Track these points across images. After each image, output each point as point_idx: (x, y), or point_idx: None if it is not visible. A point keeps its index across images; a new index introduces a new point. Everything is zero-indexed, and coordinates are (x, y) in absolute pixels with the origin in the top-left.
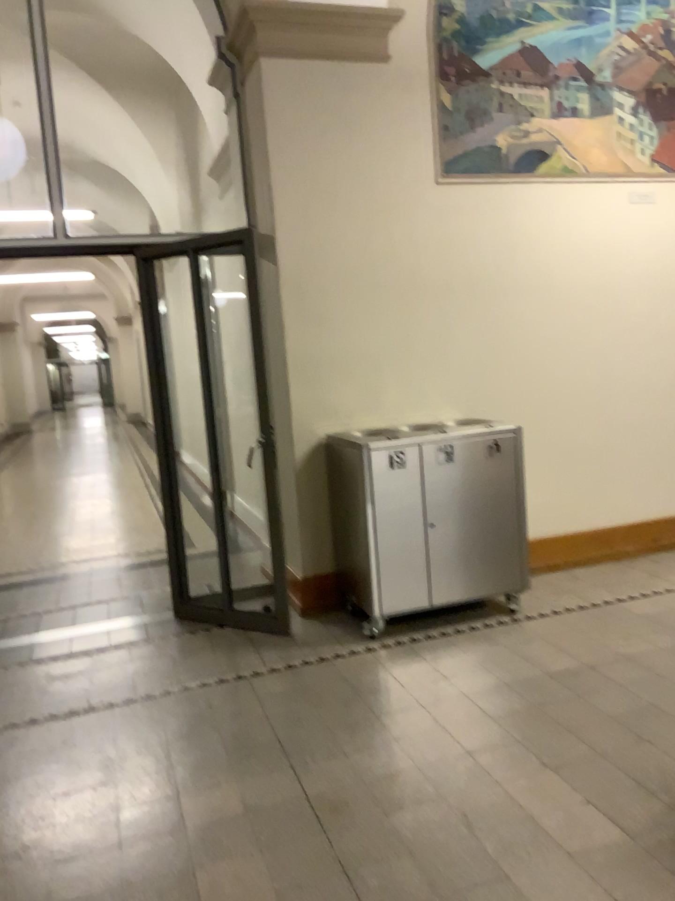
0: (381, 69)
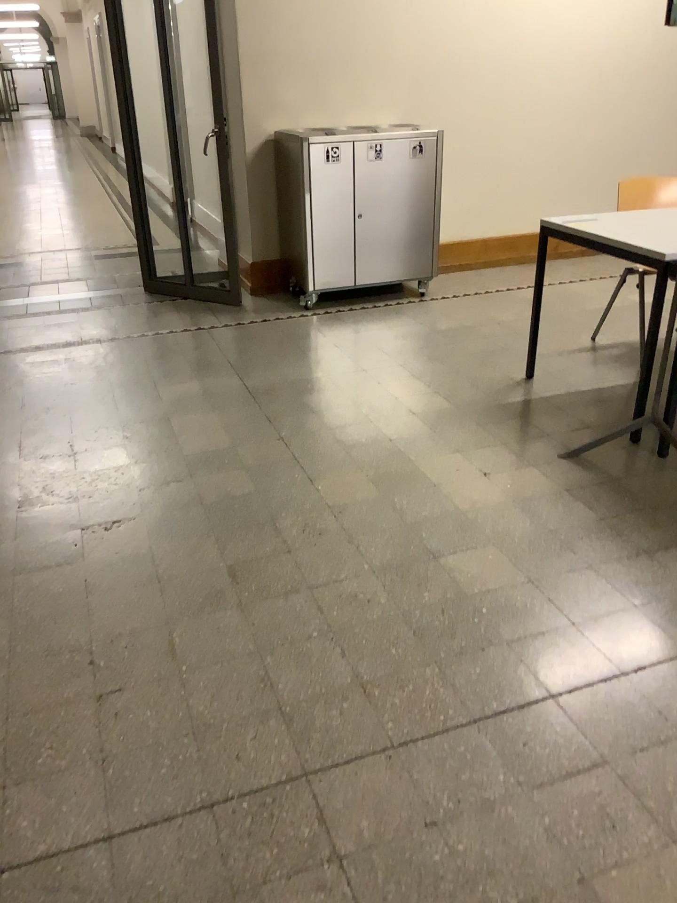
0: None
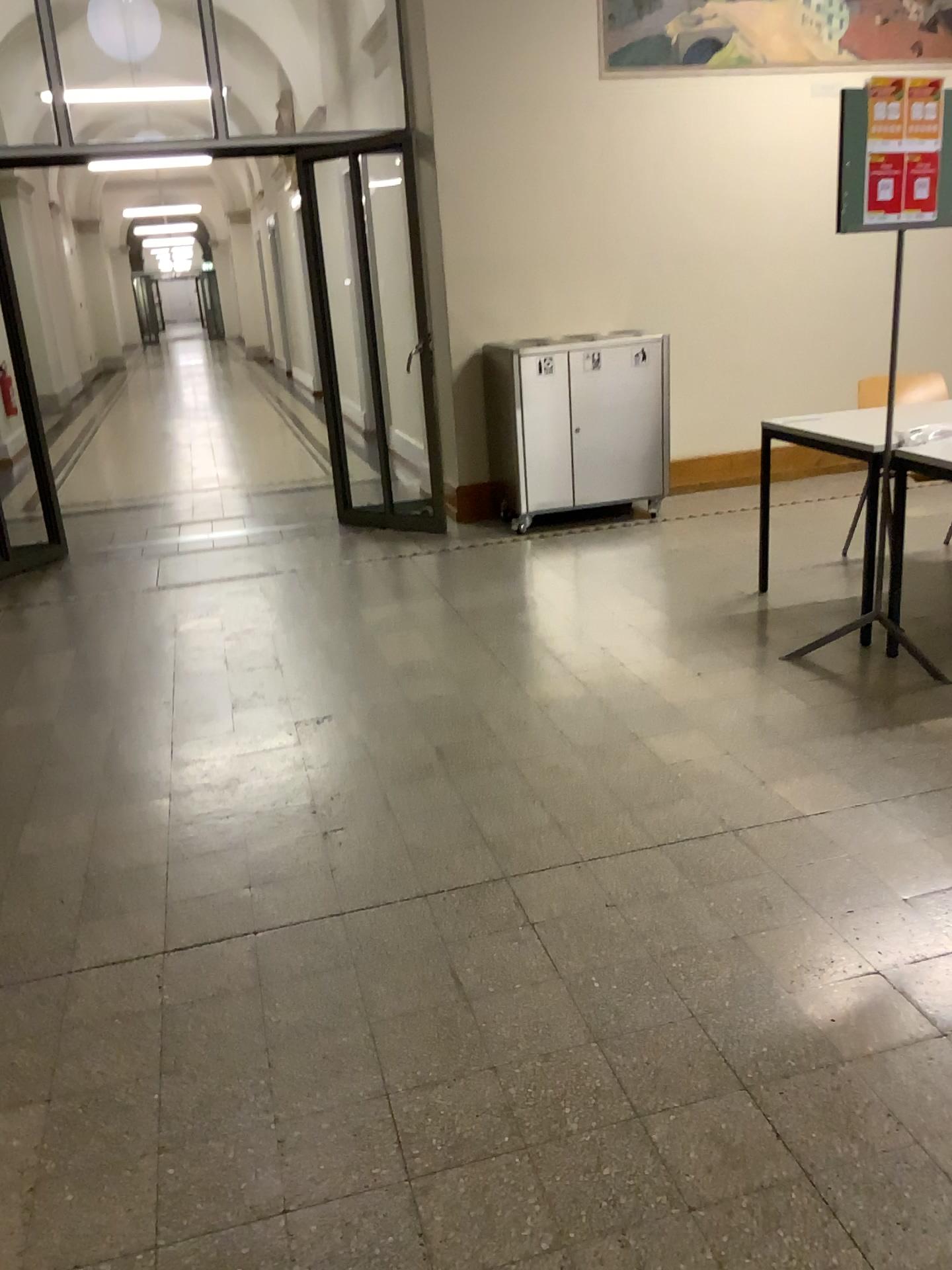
0: None
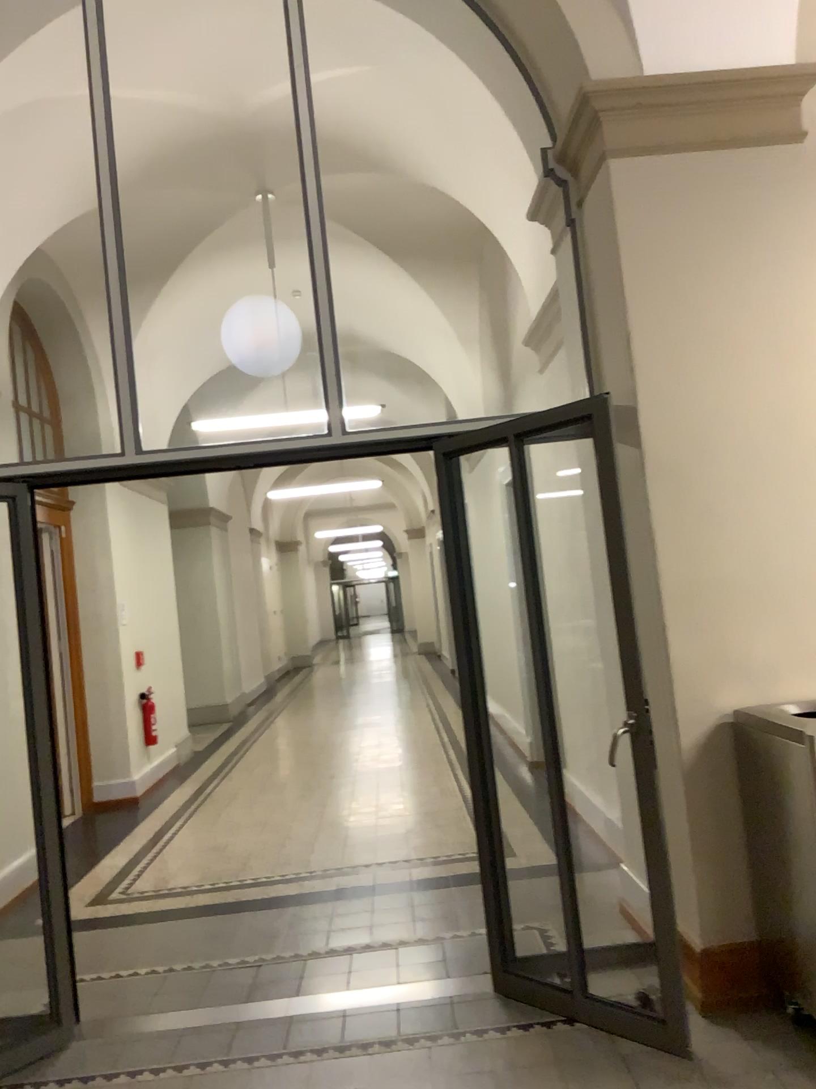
0: (792, 153)
